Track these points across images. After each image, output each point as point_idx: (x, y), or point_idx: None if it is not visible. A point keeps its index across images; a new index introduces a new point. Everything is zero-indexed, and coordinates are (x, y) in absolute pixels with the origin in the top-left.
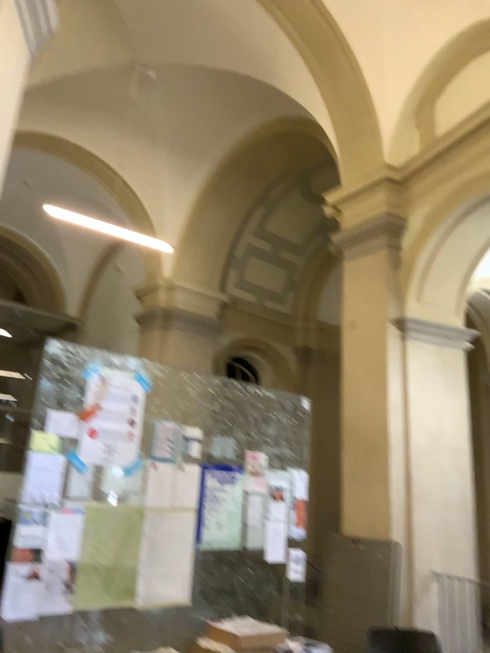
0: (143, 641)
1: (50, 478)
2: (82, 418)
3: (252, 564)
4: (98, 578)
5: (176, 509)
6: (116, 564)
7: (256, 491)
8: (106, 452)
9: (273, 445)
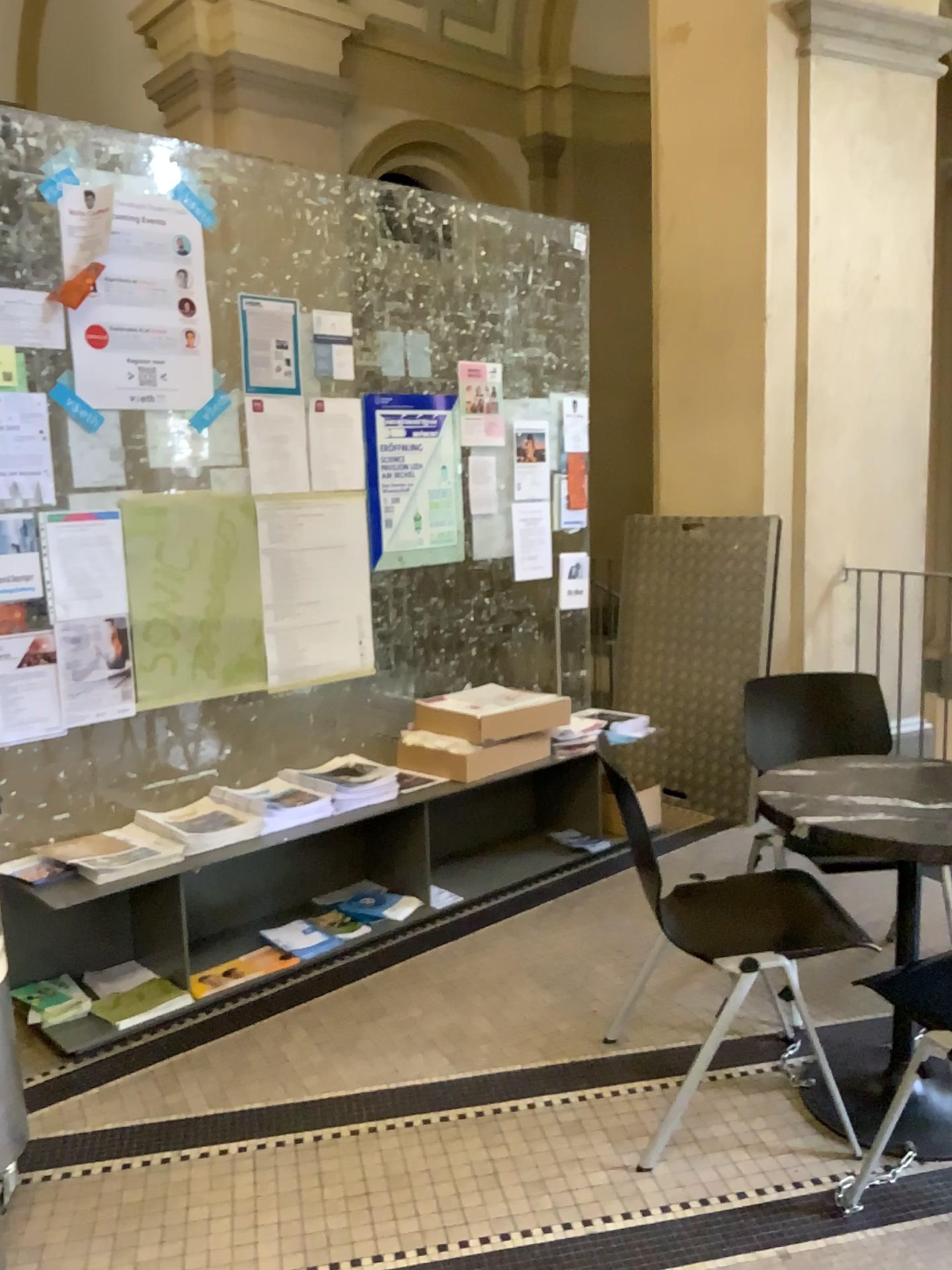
0: (295, 747)
1: (19, 448)
2: (62, 300)
3: (490, 586)
4: (177, 644)
5: (320, 493)
6: (209, 613)
7: (484, 442)
8: (139, 380)
9: (512, 339)
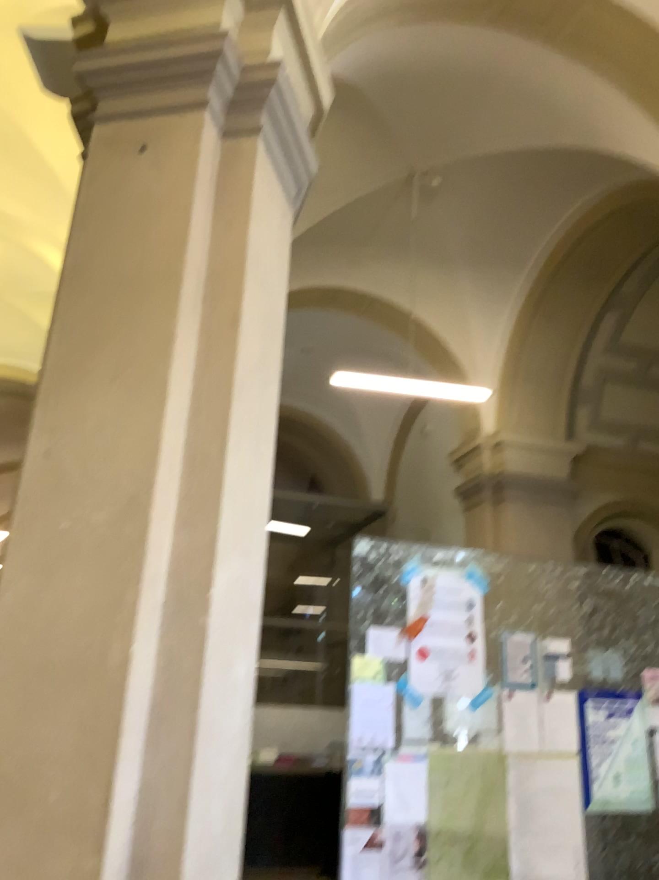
0: None
1: (376, 715)
2: (406, 634)
3: None
4: (454, 850)
5: (548, 755)
6: (475, 830)
7: None
8: (442, 678)
9: None
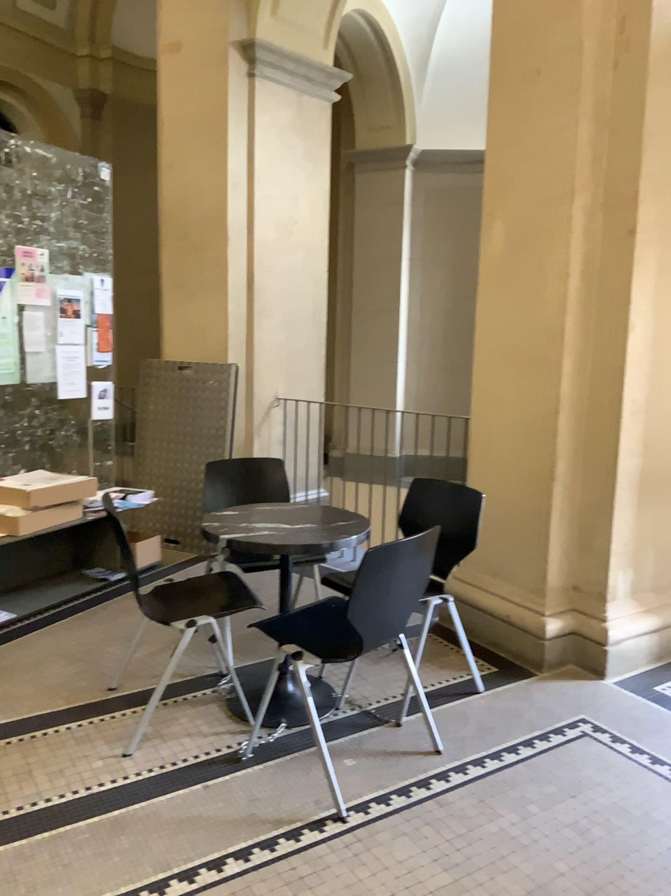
0: None
1: None
2: None
3: (39, 403)
4: None
5: None
6: None
7: (35, 304)
8: None
9: (57, 235)
